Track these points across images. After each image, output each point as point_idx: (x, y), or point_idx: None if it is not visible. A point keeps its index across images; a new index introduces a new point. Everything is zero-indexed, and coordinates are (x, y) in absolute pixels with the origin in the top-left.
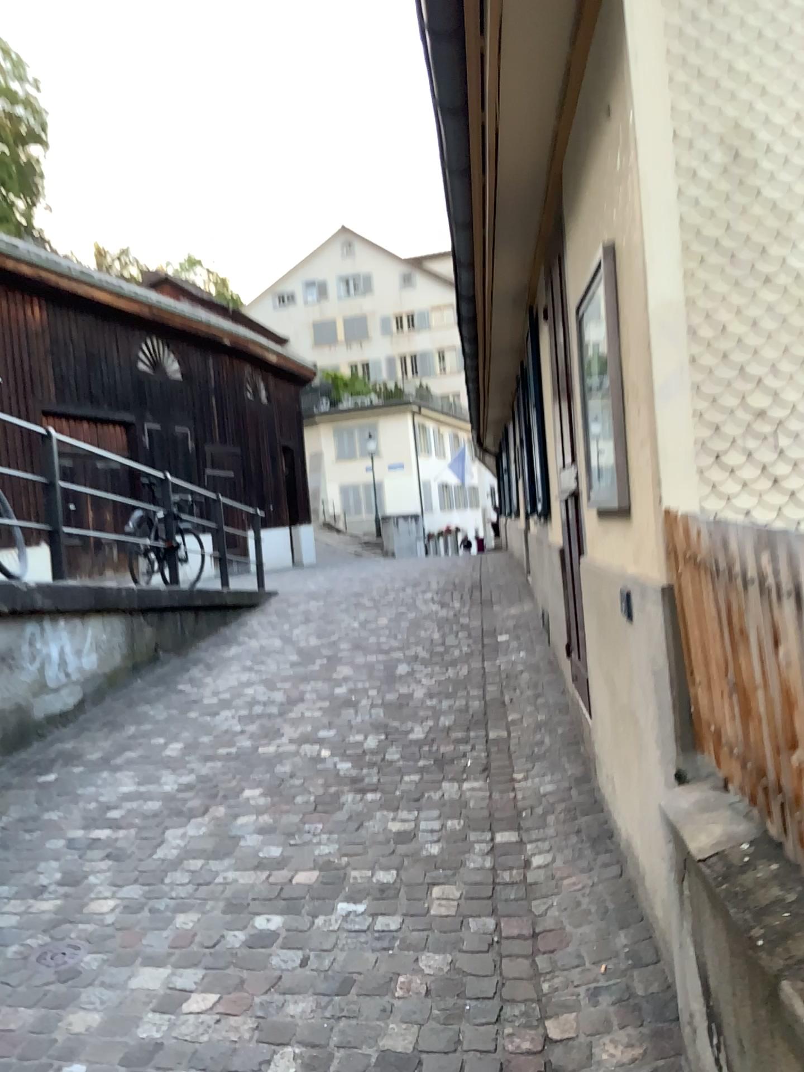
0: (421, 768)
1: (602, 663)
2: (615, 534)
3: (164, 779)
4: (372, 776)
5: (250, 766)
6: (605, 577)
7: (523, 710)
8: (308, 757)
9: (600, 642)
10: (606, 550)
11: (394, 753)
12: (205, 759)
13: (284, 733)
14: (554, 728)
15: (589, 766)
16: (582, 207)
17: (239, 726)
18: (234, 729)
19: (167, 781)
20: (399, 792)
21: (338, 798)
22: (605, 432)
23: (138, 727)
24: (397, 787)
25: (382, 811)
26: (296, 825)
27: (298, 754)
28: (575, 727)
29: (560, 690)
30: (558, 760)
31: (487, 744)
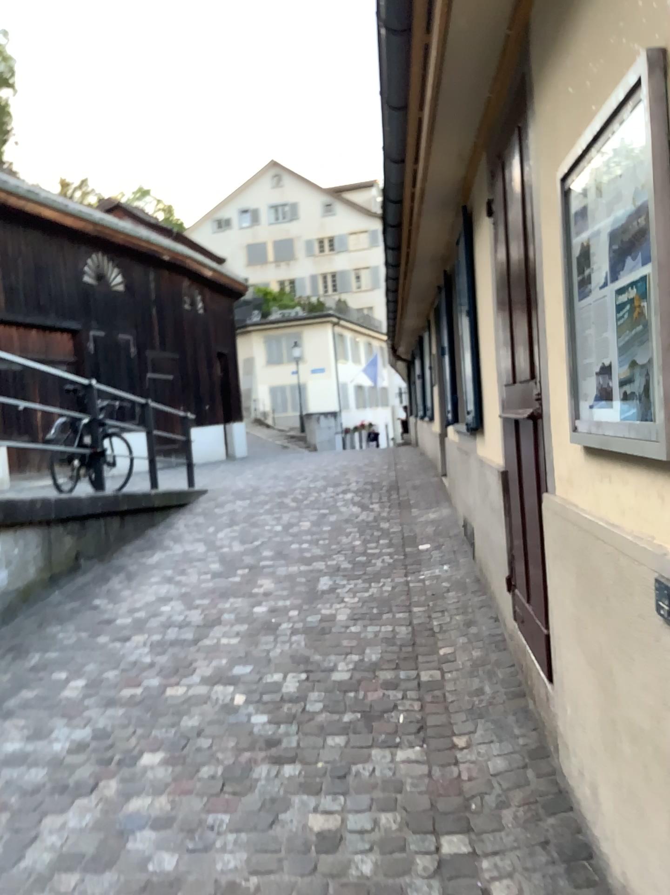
0: (347, 728)
1: (579, 636)
2: (622, 485)
3: (52, 738)
4: (291, 740)
5: (152, 721)
6: (594, 535)
7: (455, 643)
8: (219, 708)
9: (580, 613)
10: (598, 501)
11: (316, 703)
12: (104, 707)
13: (196, 670)
14: (493, 670)
15: (543, 733)
16: (577, 32)
17: (148, 658)
18: (142, 663)
19: (55, 740)
20: (322, 768)
21: (249, 775)
22: (617, 344)
23: (43, 656)
24: (319, 760)
25: (302, 800)
26: (196, 820)
27: (208, 702)
28: (516, 671)
29: (491, 615)
30: (505, 722)
31: (420, 693)
